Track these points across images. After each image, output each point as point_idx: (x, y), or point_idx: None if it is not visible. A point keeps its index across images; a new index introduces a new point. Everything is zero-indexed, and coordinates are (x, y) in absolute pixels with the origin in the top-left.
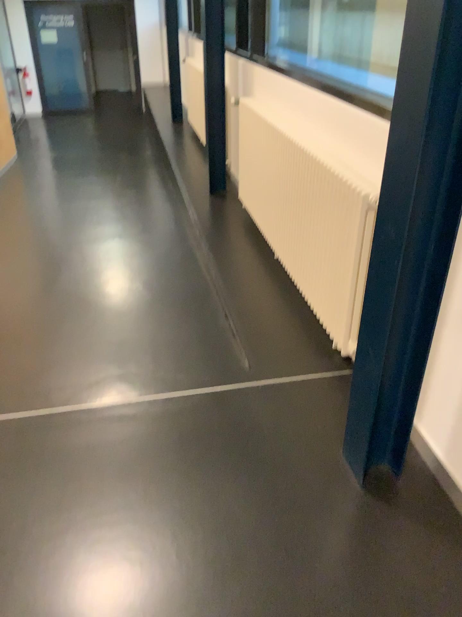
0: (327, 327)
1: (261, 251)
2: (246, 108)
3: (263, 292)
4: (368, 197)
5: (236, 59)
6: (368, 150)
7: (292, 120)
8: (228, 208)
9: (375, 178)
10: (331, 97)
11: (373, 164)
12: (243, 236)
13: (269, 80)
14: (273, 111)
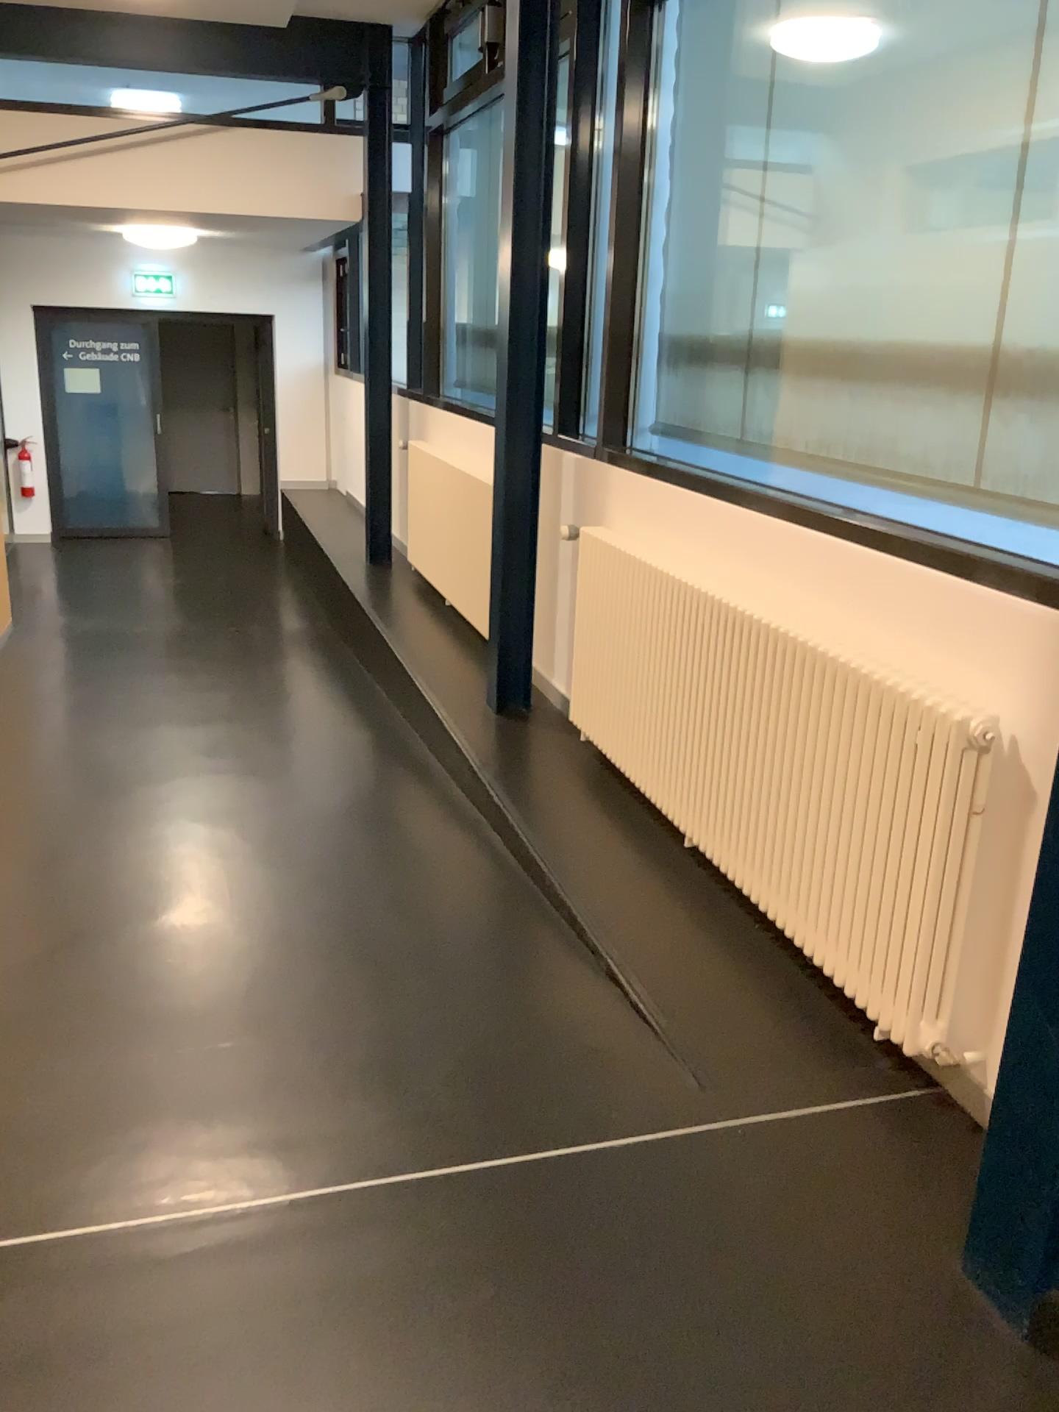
0: (861, 994)
1: (645, 837)
2: (595, 545)
3: (677, 925)
4: (965, 727)
5: (564, 452)
6: (936, 639)
7: (728, 574)
8: (544, 746)
9: (964, 691)
10: (832, 536)
11: (953, 665)
12: (595, 806)
13: (659, 497)
14: (672, 556)
